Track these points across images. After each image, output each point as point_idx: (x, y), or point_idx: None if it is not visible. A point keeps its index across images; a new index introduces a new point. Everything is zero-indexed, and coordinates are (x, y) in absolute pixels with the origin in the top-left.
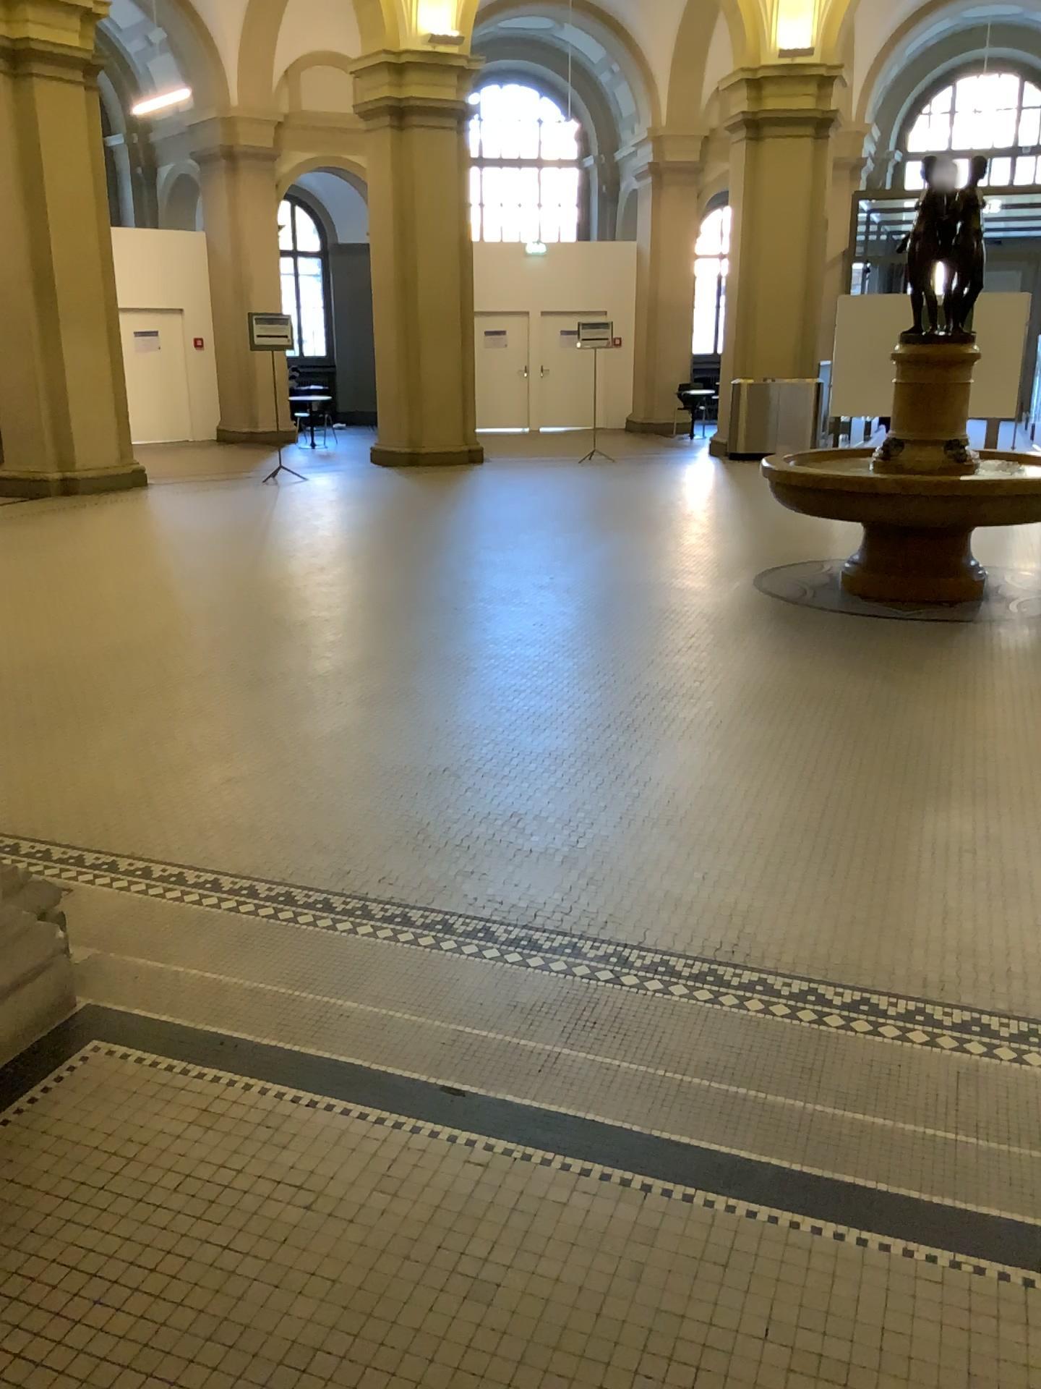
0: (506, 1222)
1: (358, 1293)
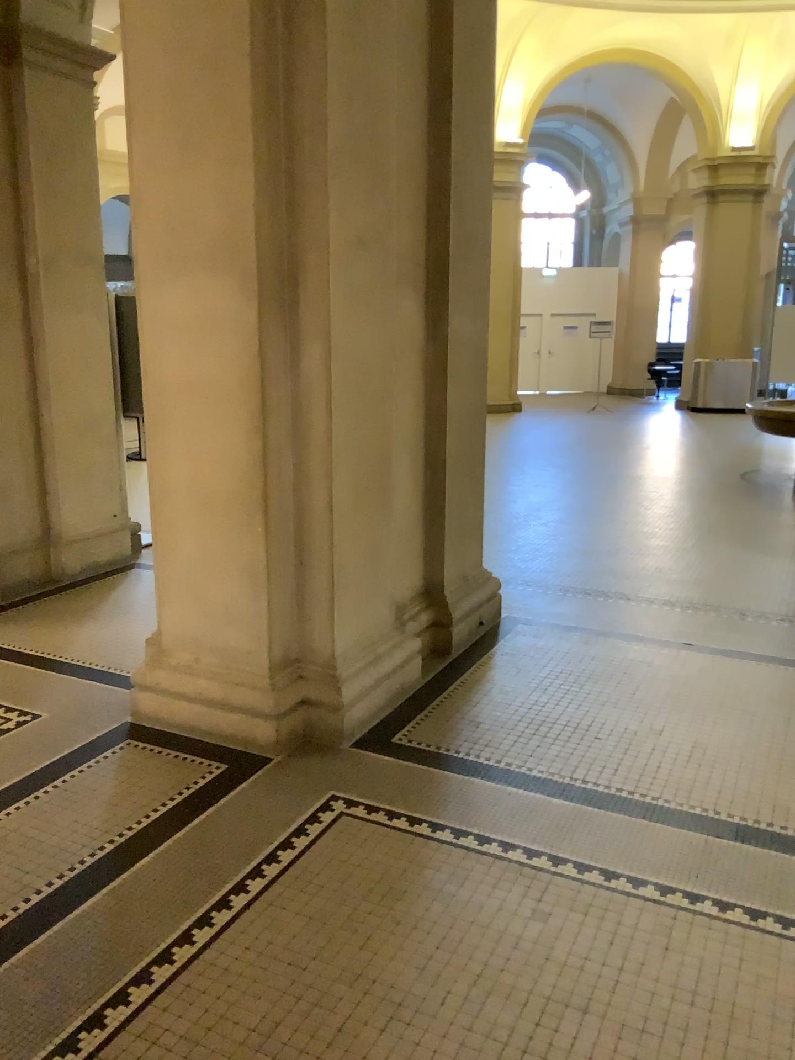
0: (736, 670)
1: (688, 681)
